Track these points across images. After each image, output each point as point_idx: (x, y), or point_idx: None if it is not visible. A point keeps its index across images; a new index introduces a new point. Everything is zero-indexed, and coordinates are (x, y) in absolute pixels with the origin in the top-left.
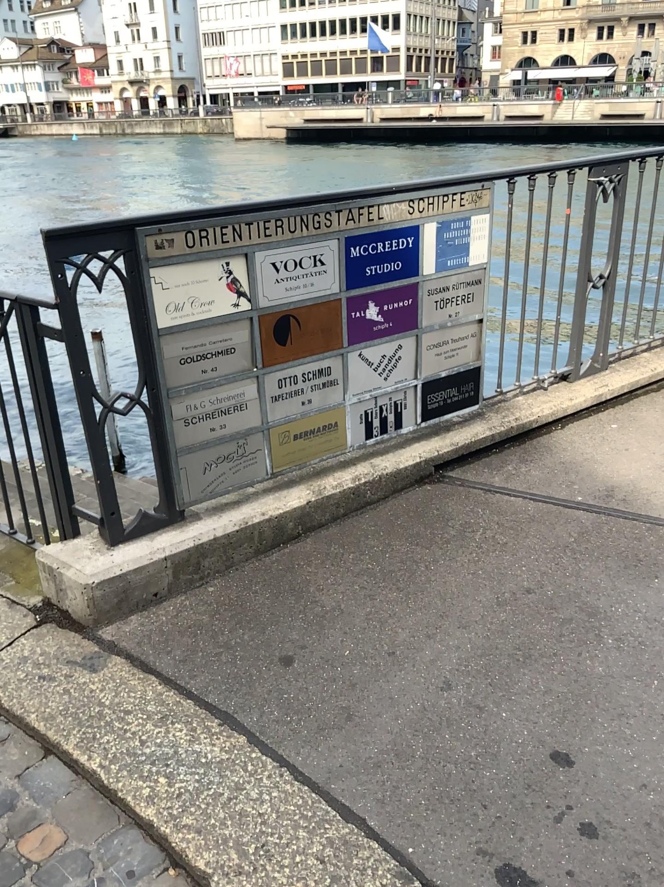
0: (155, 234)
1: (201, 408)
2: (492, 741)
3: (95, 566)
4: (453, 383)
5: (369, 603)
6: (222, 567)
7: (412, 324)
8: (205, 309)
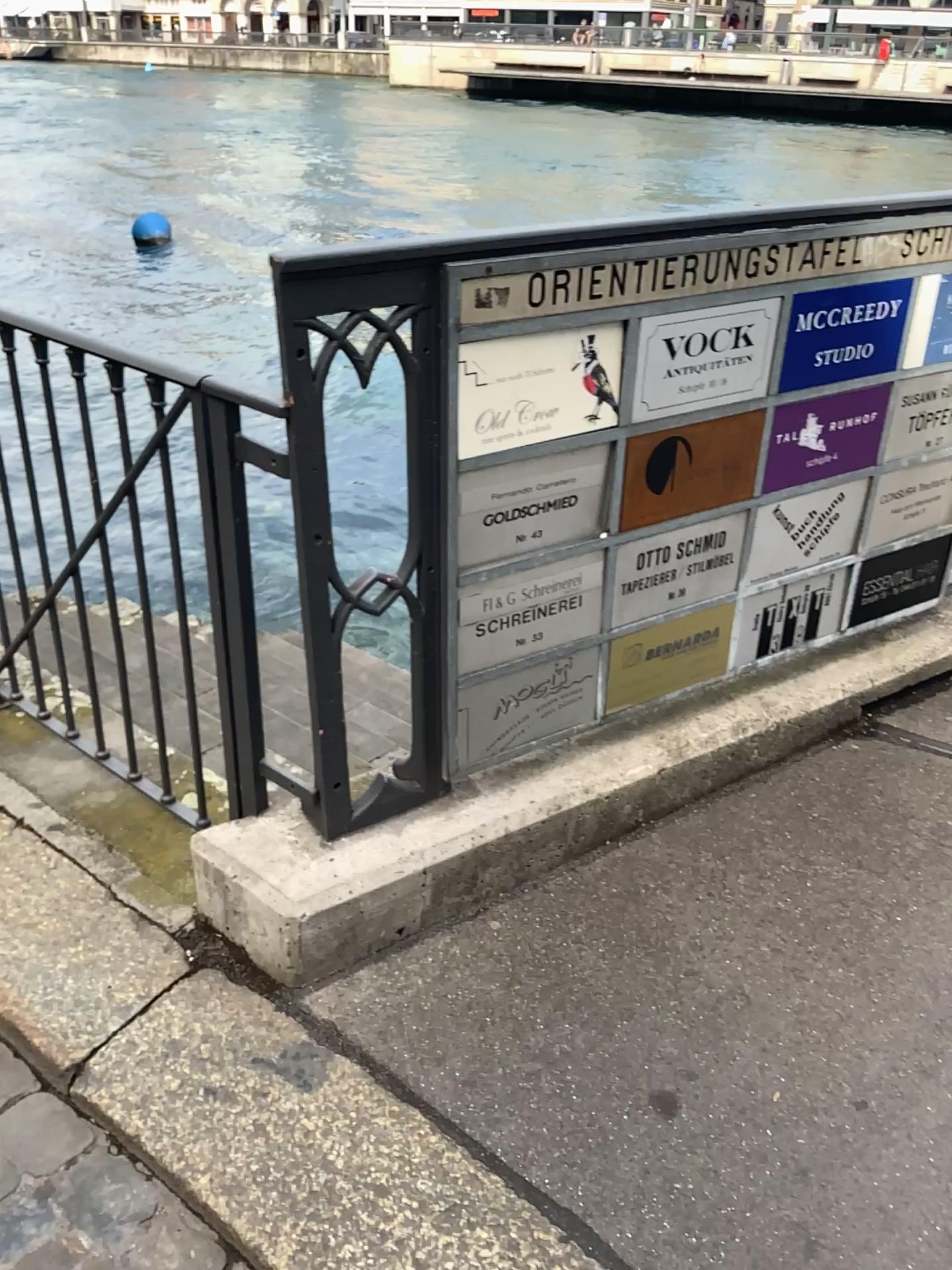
0: (477, 276)
1: (512, 606)
2: None
3: (302, 881)
4: (908, 562)
5: (791, 981)
6: (512, 881)
7: (869, 459)
8: (544, 423)
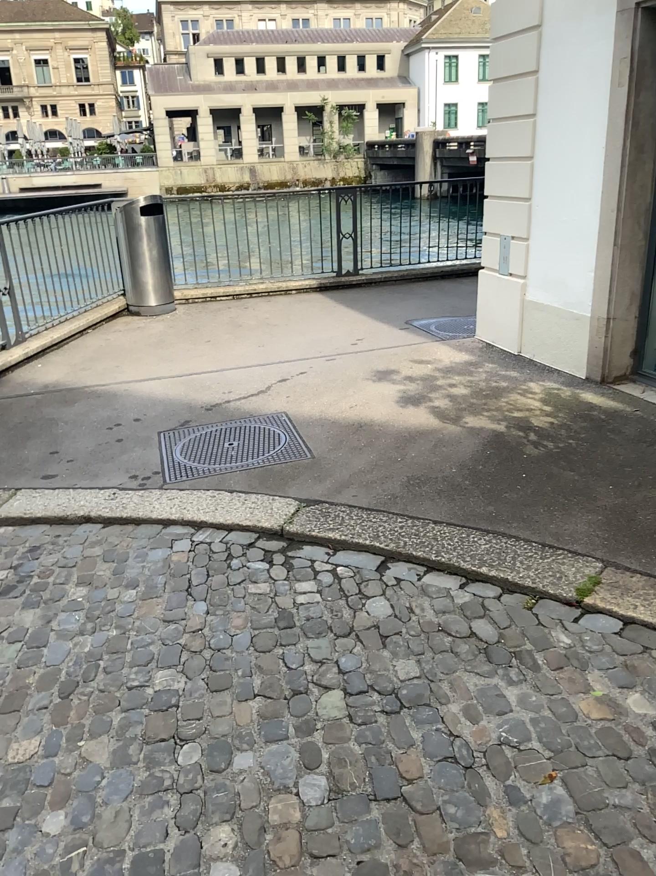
0: None
1: None
2: (25, 457)
3: None
4: None
5: None
6: None
7: None
8: None
